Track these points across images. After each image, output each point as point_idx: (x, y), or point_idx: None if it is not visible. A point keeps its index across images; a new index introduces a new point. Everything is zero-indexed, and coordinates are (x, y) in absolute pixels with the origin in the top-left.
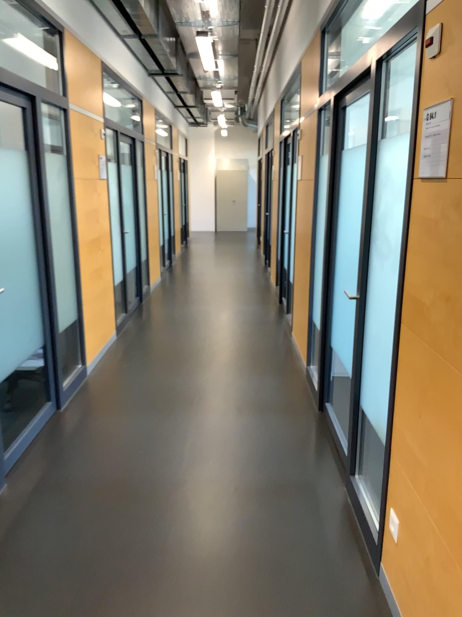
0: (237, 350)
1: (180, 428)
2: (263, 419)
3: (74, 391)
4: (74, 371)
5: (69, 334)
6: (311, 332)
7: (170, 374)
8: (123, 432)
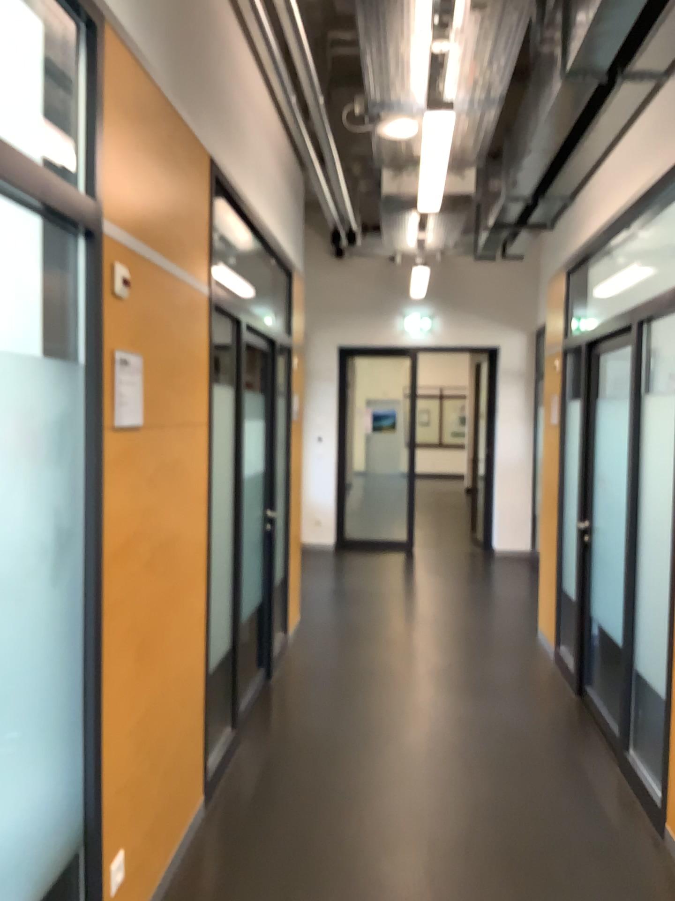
0: None
1: None
2: None
3: None
4: None
5: None
6: None
7: None
8: None
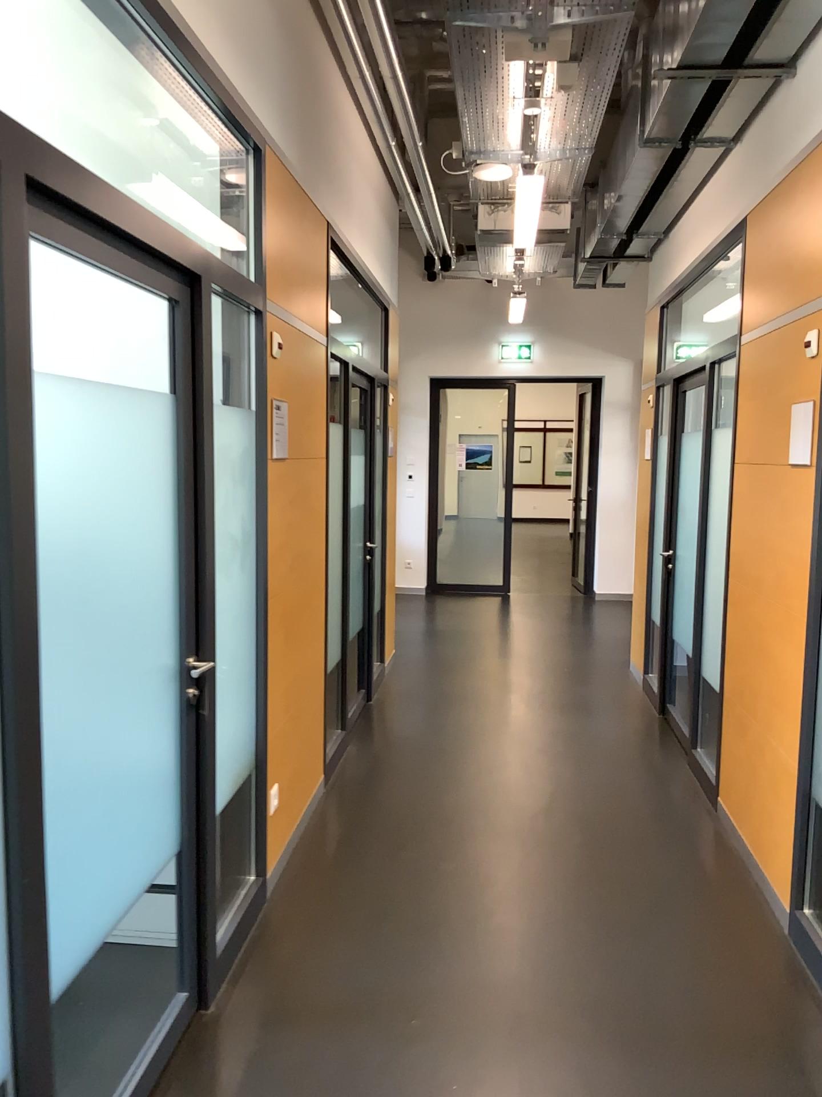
0: None
1: None
2: None
3: None
4: None
5: None
6: None
7: None
8: None
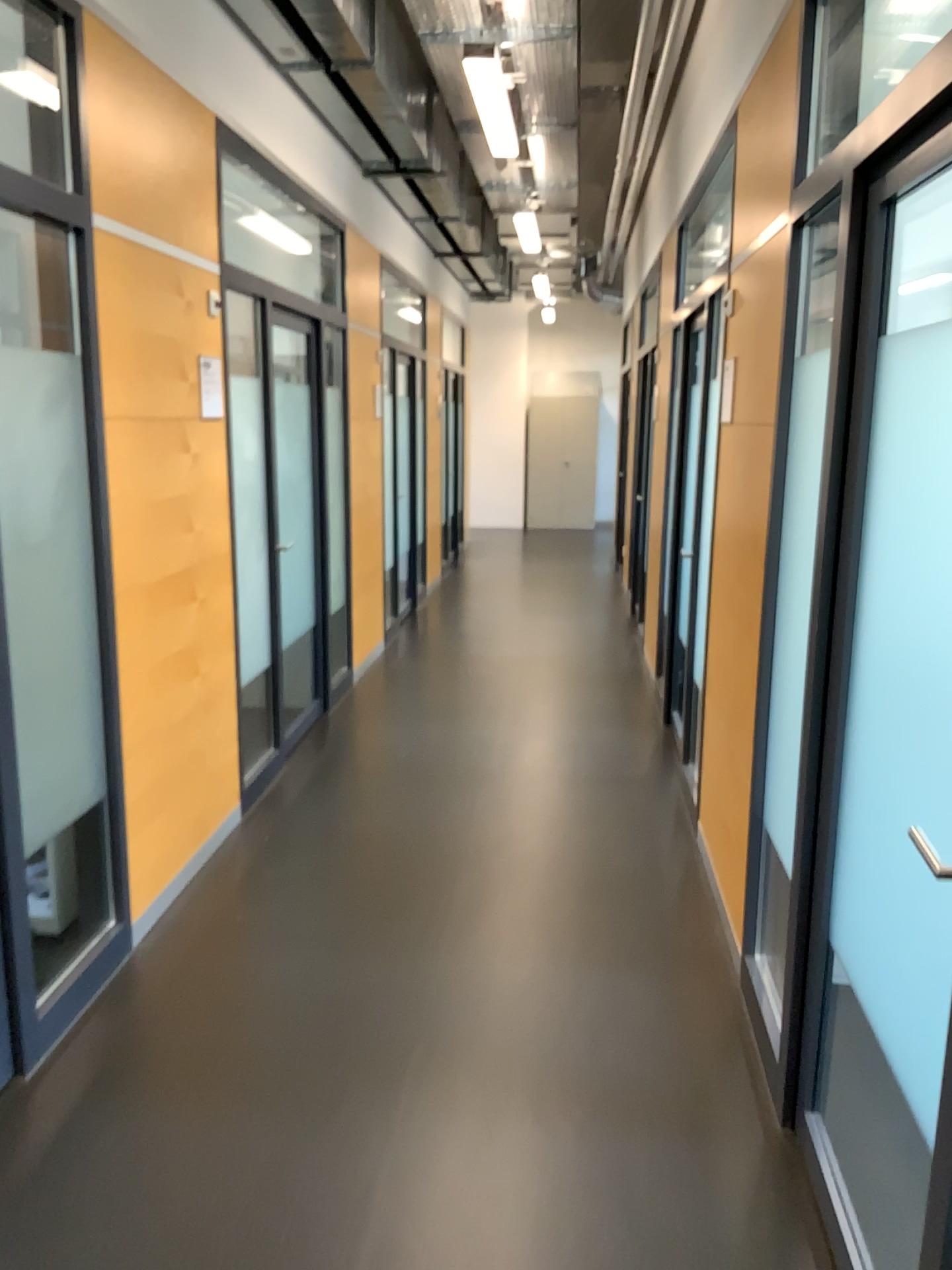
0: (550, 873)
1: (353, 1179)
2: (611, 1150)
3: (82, 1008)
4: (88, 947)
5: (67, 850)
6: (760, 857)
7: (359, 954)
8: (179, 1187)
